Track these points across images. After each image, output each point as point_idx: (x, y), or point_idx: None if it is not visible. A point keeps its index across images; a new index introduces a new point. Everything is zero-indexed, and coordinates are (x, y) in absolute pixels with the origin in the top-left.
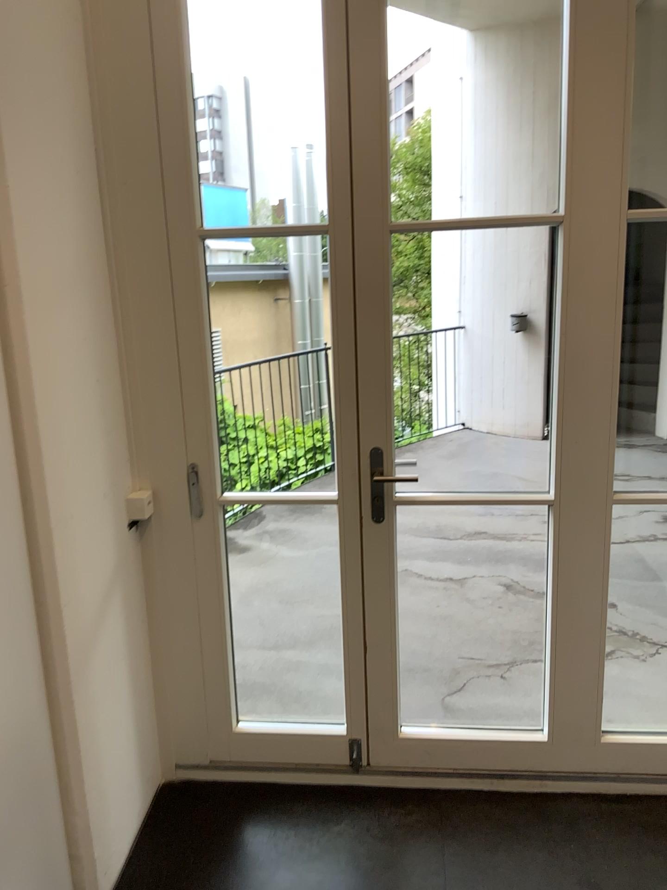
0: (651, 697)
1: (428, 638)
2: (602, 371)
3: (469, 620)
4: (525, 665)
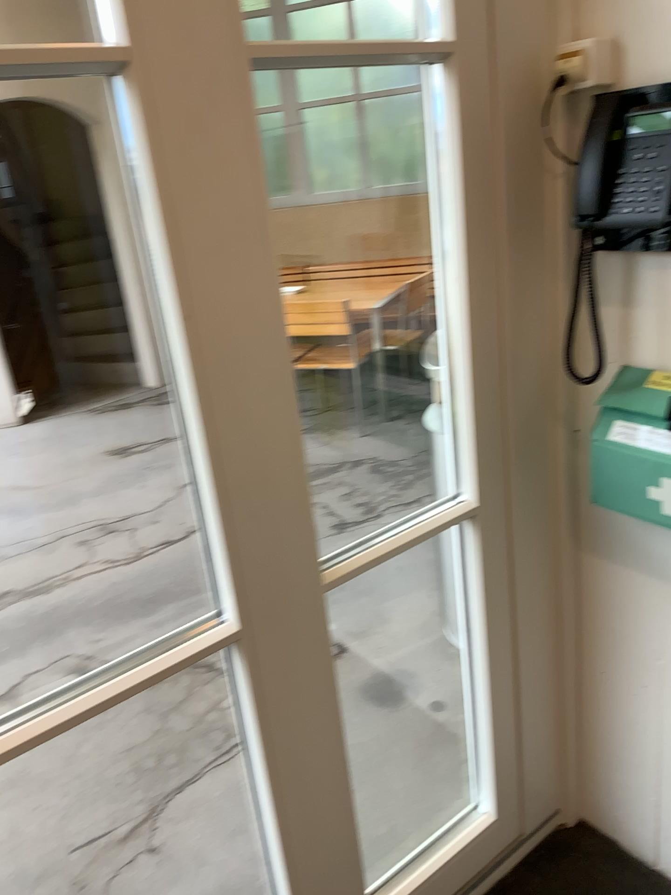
0: (348, 763)
1: (4, 837)
2: (276, 371)
3: (56, 762)
4: (174, 802)
